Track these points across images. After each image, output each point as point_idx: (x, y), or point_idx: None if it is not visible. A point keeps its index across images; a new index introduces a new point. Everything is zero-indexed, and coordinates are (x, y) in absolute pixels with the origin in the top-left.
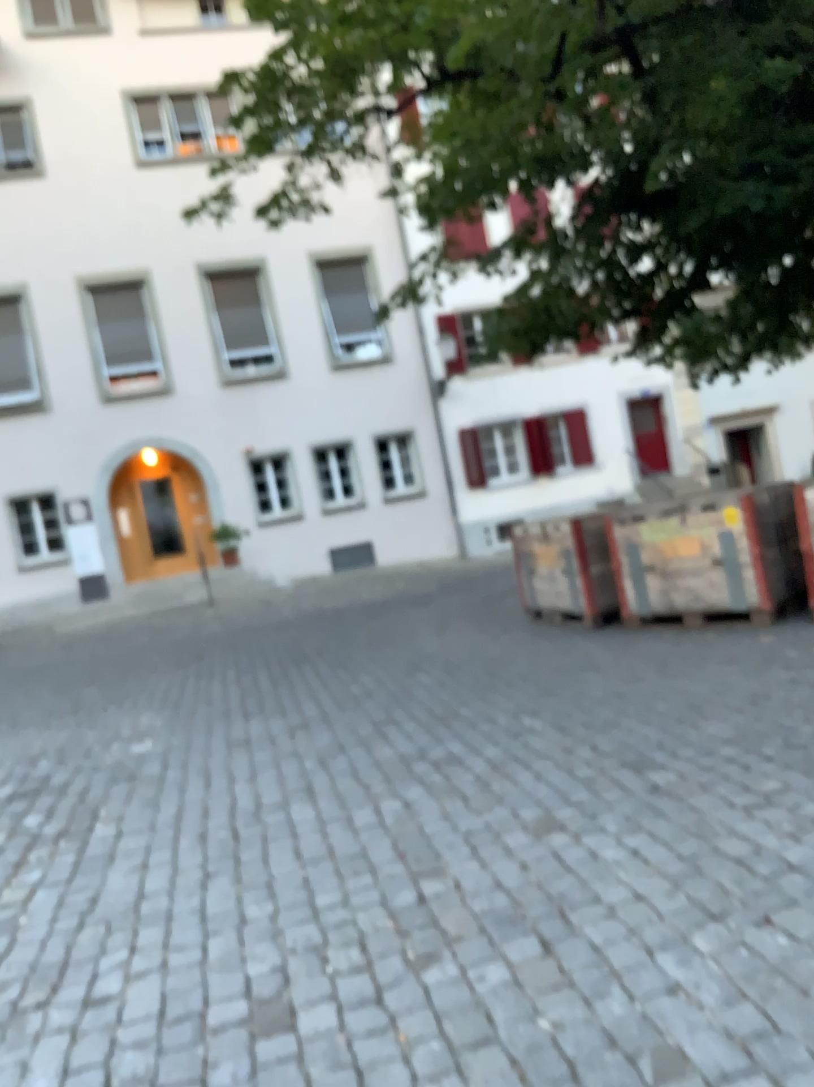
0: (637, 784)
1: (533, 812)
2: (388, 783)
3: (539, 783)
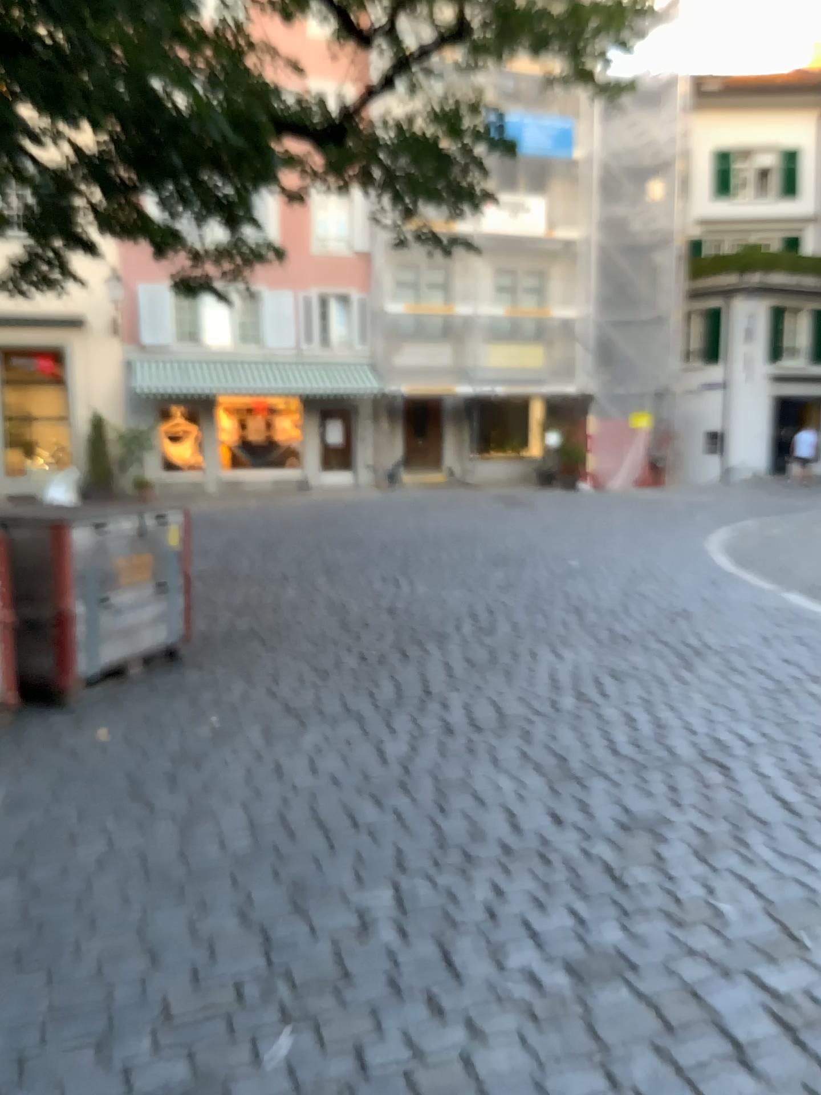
0: (694, 833)
1: (813, 889)
2: (702, 1036)
3: (695, 888)
